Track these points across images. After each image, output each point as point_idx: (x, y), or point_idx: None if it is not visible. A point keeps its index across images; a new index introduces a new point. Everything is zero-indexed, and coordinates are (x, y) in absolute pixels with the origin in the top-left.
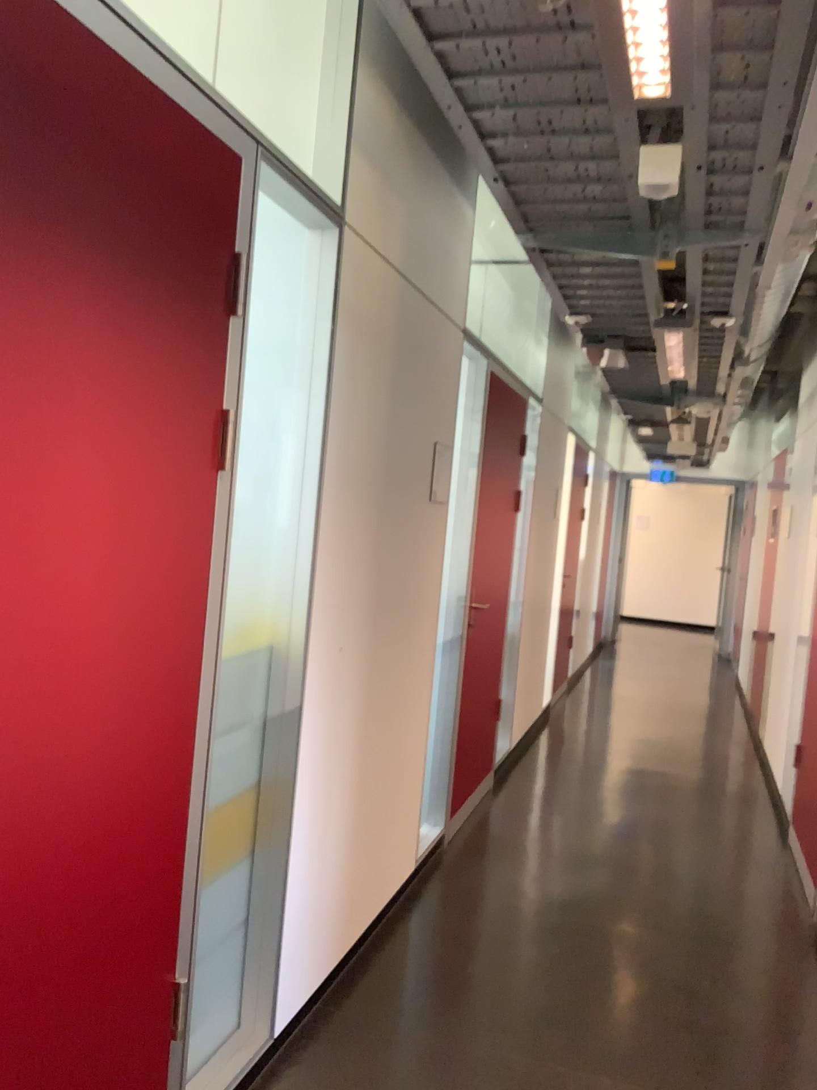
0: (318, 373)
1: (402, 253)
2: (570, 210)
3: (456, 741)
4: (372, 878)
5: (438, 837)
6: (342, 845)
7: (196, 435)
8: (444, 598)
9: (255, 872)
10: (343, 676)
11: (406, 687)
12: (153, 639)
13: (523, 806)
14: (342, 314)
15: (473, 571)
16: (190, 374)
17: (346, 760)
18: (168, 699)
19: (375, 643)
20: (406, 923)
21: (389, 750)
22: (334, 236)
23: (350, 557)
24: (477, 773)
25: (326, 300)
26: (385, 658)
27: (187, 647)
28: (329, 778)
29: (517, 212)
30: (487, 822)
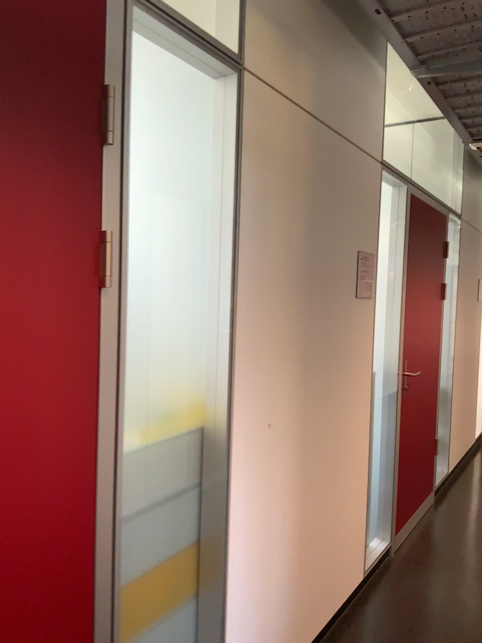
0: (228, 200)
1: (311, 98)
2: (453, 30)
3: (398, 475)
4: (319, 597)
5: (385, 549)
6: (286, 581)
7: (66, 259)
8: (376, 372)
9: (200, 614)
10: (274, 448)
11: (345, 443)
12: (24, 454)
13: (456, 521)
14: (247, 148)
15: (404, 347)
16: (48, 202)
17: (284, 513)
18: (52, 505)
19: (309, 415)
20: (352, 629)
21: (331, 494)
22: (234, 81)
23: (274, 350)
24: (419, 495)
25: (231, 138)
26: (320, 426)
27: (76, 454)
28: (266, 531)
29: (408, 45)
30: (425, 535)
